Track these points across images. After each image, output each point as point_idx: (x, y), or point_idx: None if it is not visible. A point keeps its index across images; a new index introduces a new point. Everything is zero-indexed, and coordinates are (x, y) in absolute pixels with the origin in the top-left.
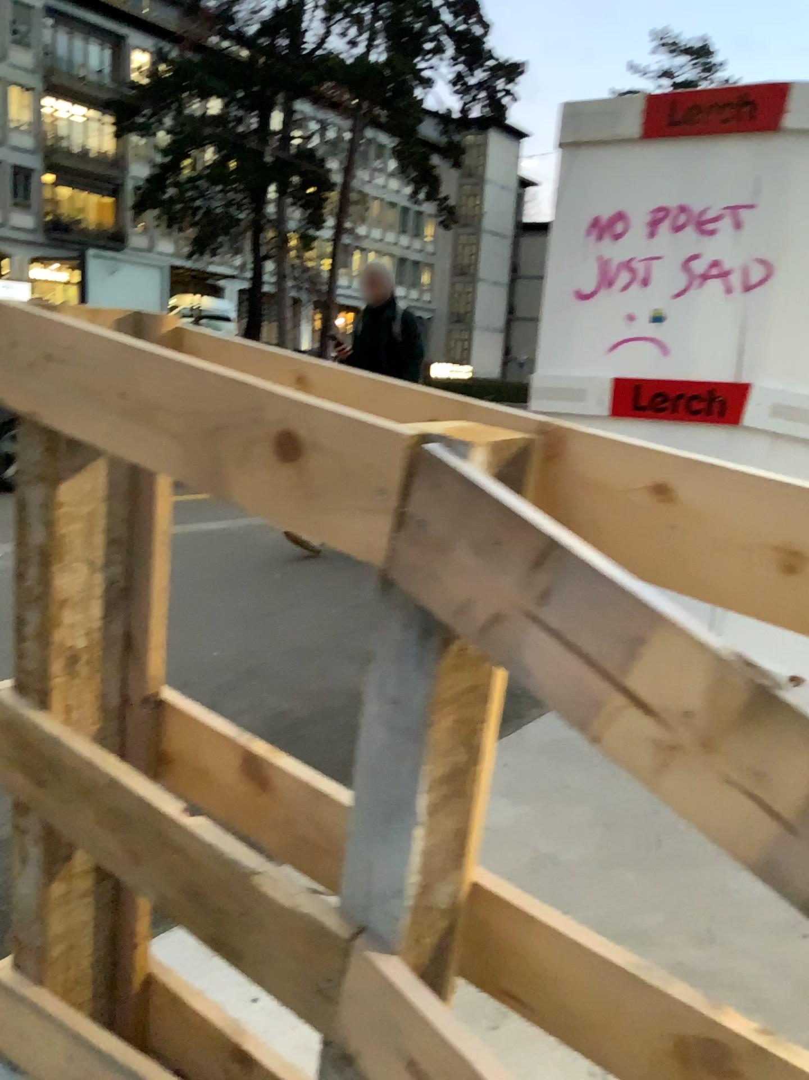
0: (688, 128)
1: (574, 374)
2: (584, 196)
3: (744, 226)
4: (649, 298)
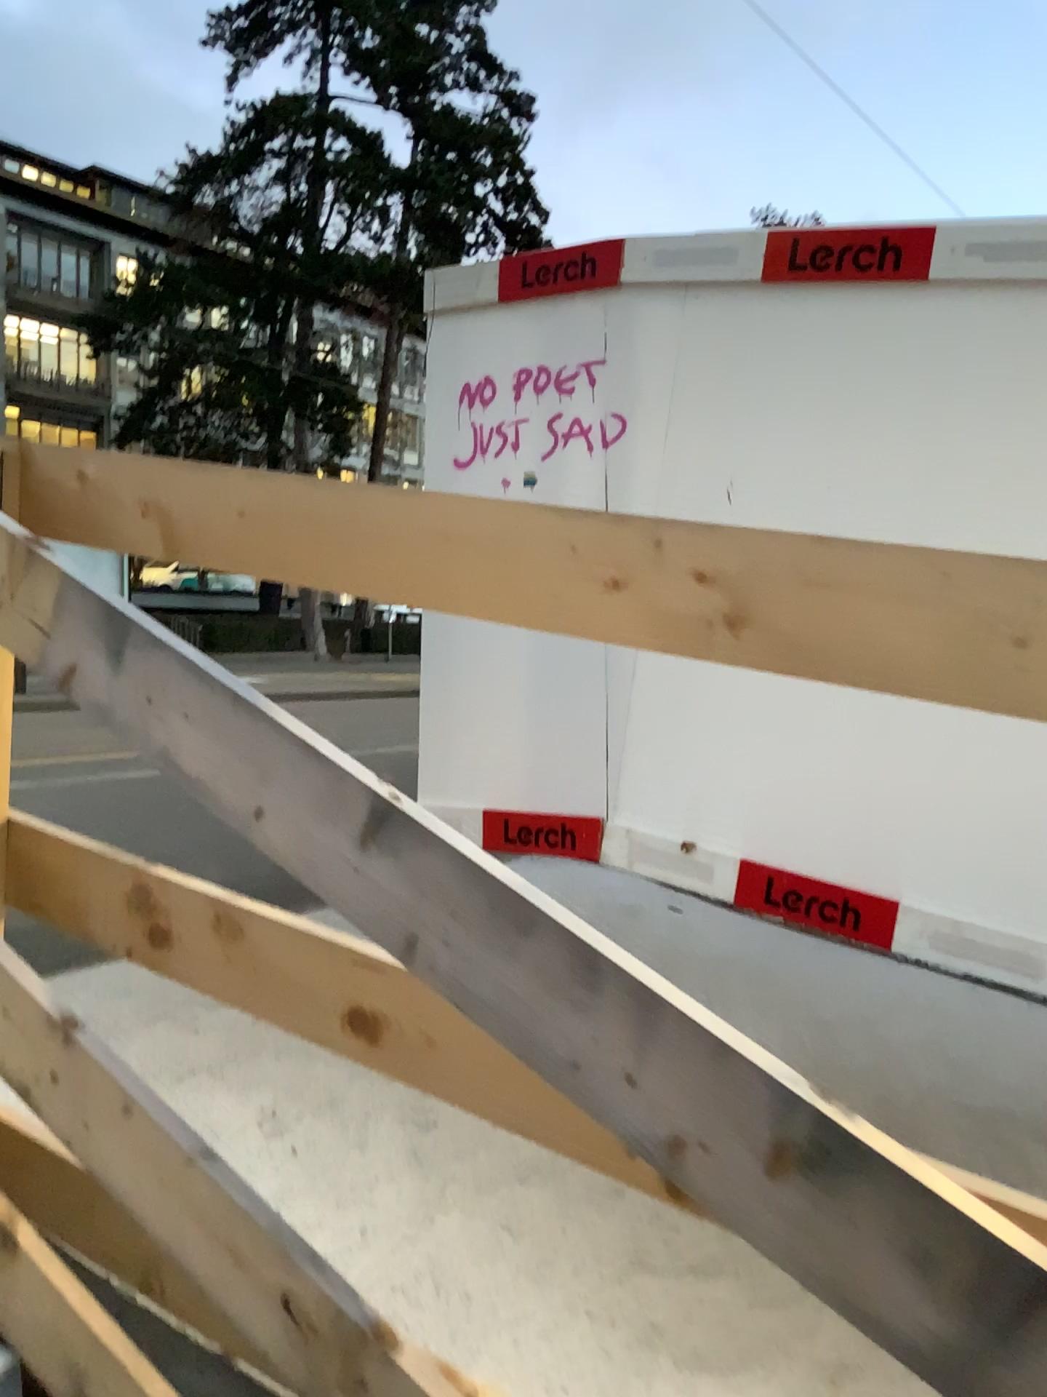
0: (542, 288)
1: None
2: (458, 363)
3: (604, 381)
4: (525, 460)
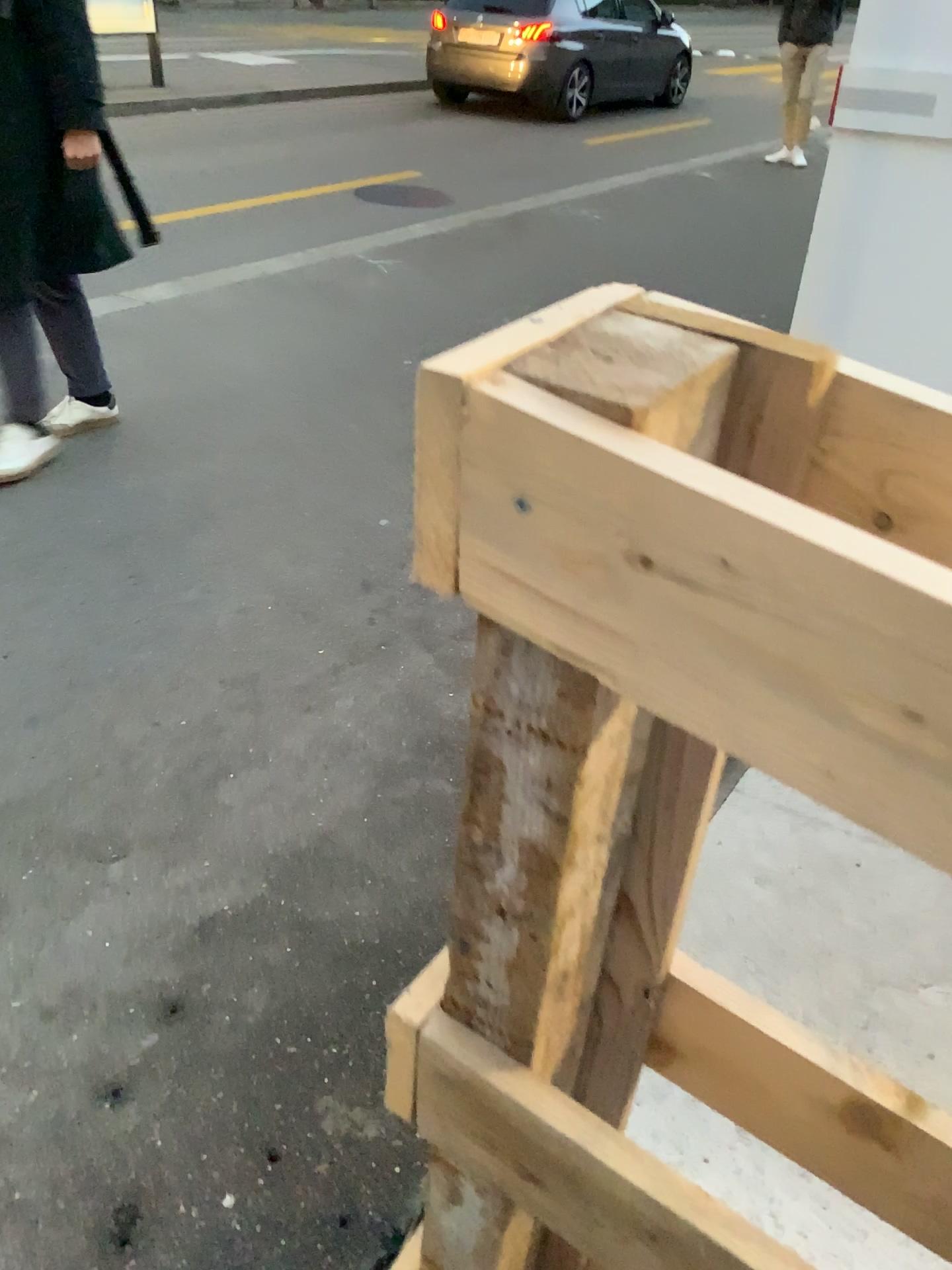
0: None
1: (919, 64)
2: None
3: None
4: None
